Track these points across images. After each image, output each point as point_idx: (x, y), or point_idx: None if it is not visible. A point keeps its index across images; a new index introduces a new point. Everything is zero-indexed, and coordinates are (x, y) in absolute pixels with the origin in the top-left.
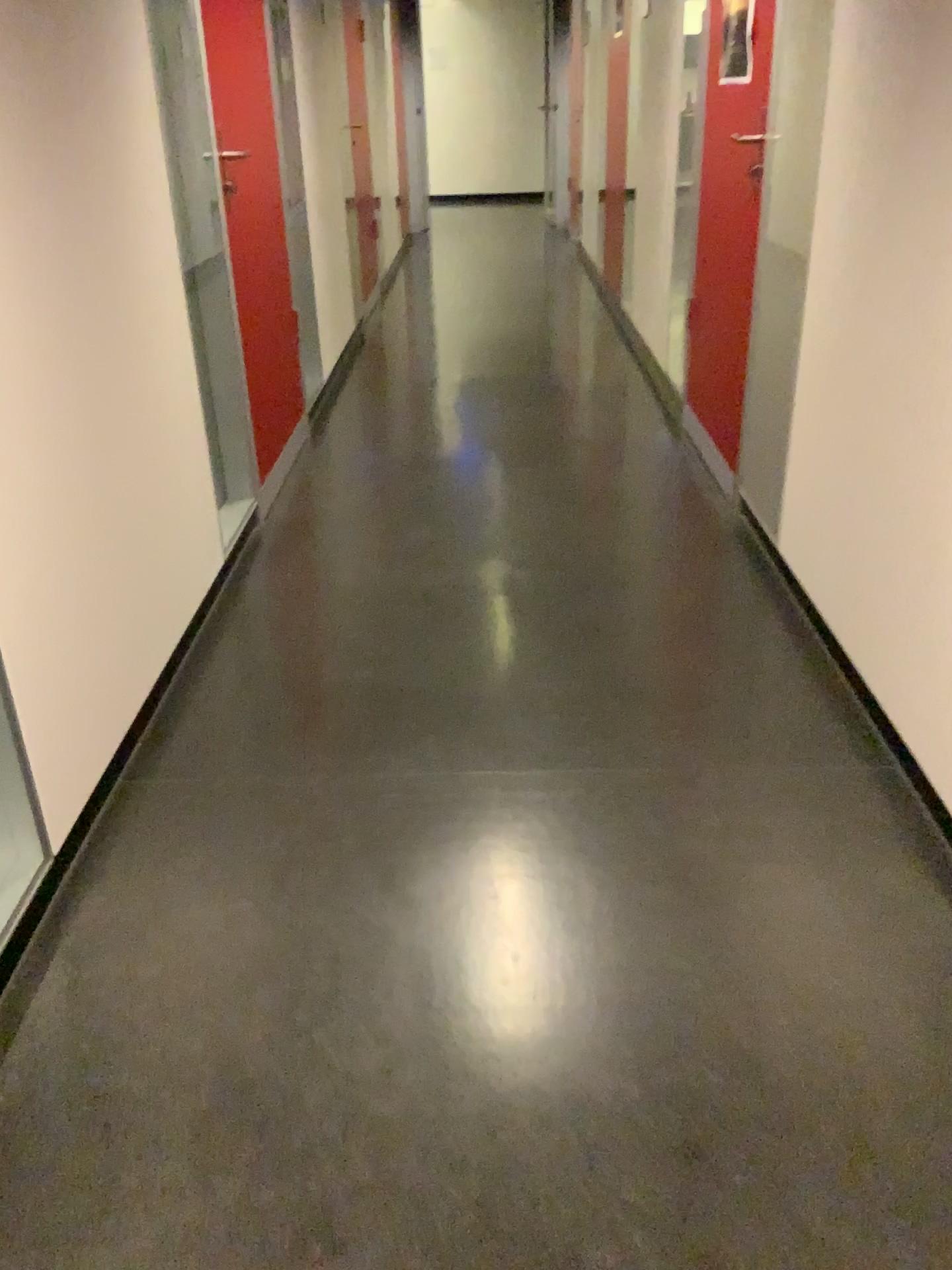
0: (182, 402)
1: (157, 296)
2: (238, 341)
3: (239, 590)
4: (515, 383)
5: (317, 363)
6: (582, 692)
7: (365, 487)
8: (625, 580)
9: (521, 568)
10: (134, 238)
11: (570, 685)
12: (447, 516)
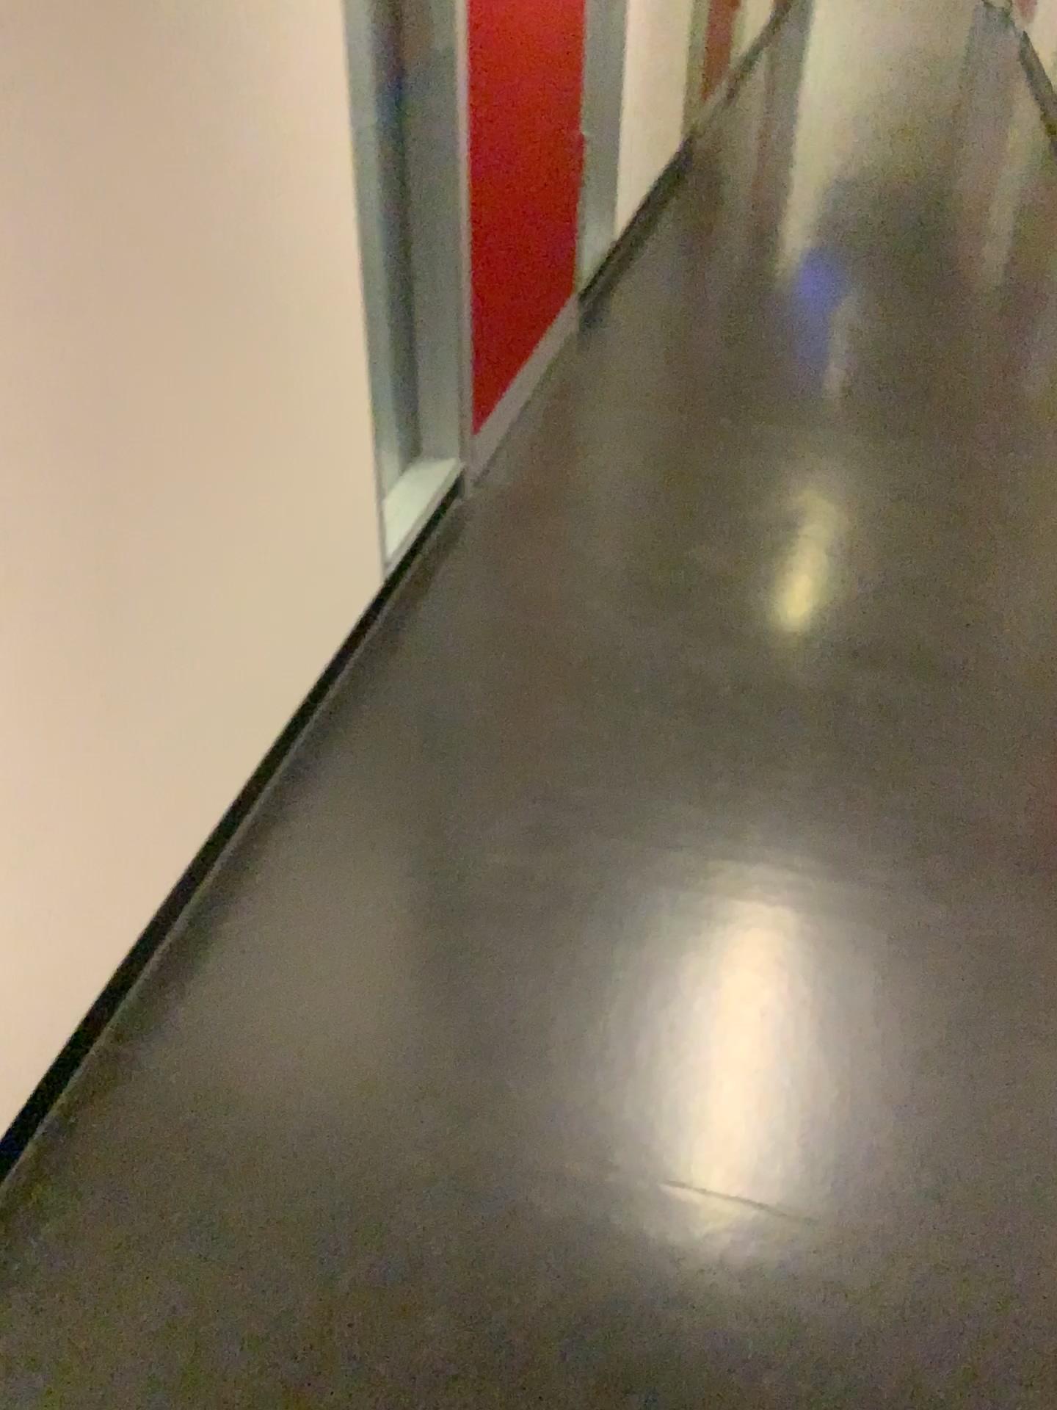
0: (312, 353)
1: (269, 158)
2: (464, 207)
3: (397, 641)
4: (900, 272)
5: (610, 212)
6: (939, 1035)
7: (636, 451)
8: (1044, 746)
9: (862, 677)
10: (216, 44)
11: (917, 1010)
12: (754, 534)
